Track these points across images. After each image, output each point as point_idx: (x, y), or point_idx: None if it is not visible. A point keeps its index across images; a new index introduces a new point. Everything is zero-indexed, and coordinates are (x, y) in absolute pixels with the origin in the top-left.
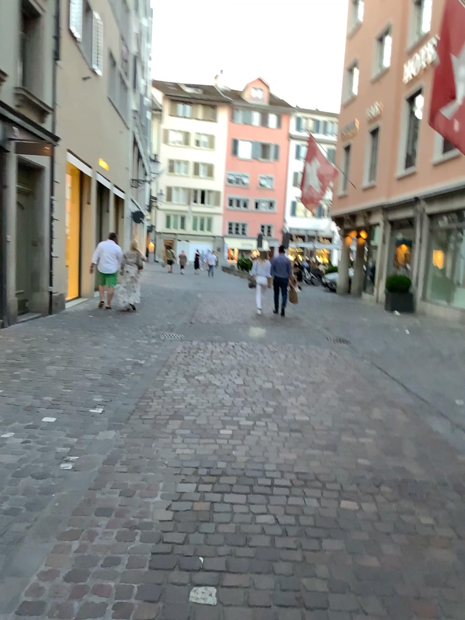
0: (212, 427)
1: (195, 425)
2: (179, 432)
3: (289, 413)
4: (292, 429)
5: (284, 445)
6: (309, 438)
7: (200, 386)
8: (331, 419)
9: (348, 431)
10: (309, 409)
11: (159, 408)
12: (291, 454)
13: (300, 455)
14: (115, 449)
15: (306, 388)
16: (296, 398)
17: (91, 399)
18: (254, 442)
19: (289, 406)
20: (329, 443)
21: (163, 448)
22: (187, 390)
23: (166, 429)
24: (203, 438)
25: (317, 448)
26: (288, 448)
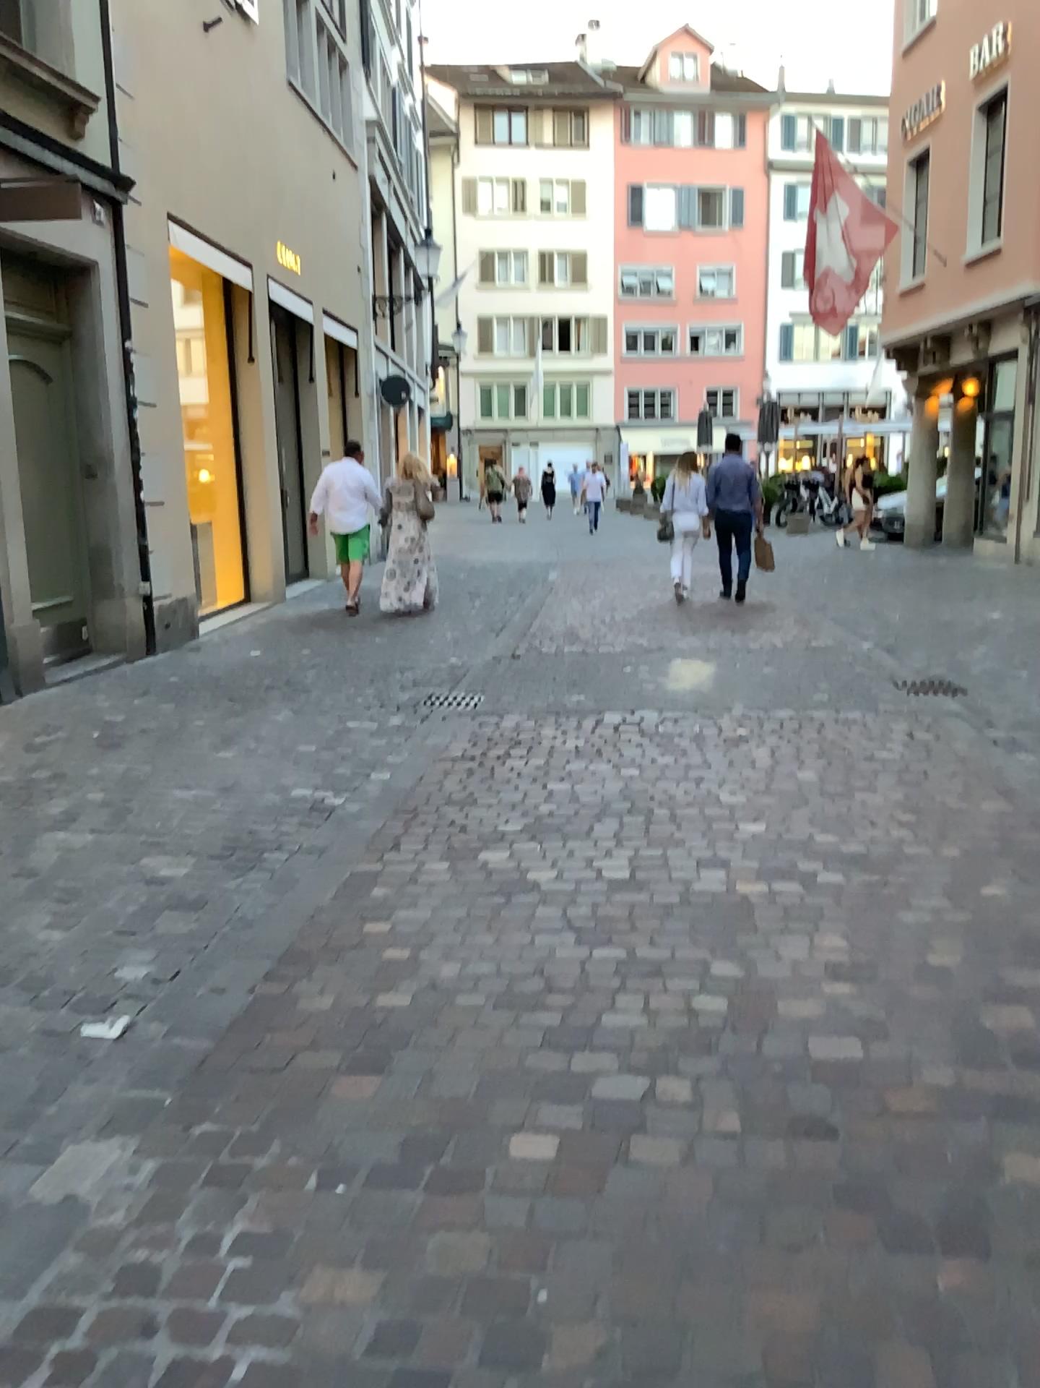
0: (487, 1113)
1: (425, 1104)
2: (354, 1151)
3: (784, 1017)
4: (796, 1117)
5: (762, 1232)
6: (866, 1166)
7: (487, 896)
8: (949, 1047)
9: (1025, 1118)
10: (860, 994)
11: (322, 1011)
12: (797, 1292)
13: (836, 1294)
14: (65, 1273)
15: (843, 887)
16: (808, 934)
17: (104, 975)
18: (641, 1207)
19: (783, 983)
20: (957, 1207)
21: (258, 1264)
22: (441, 916)
23: (309, 1135)
24: (436, 1191)
25: (909, 1248)
26: (781, 1253)
